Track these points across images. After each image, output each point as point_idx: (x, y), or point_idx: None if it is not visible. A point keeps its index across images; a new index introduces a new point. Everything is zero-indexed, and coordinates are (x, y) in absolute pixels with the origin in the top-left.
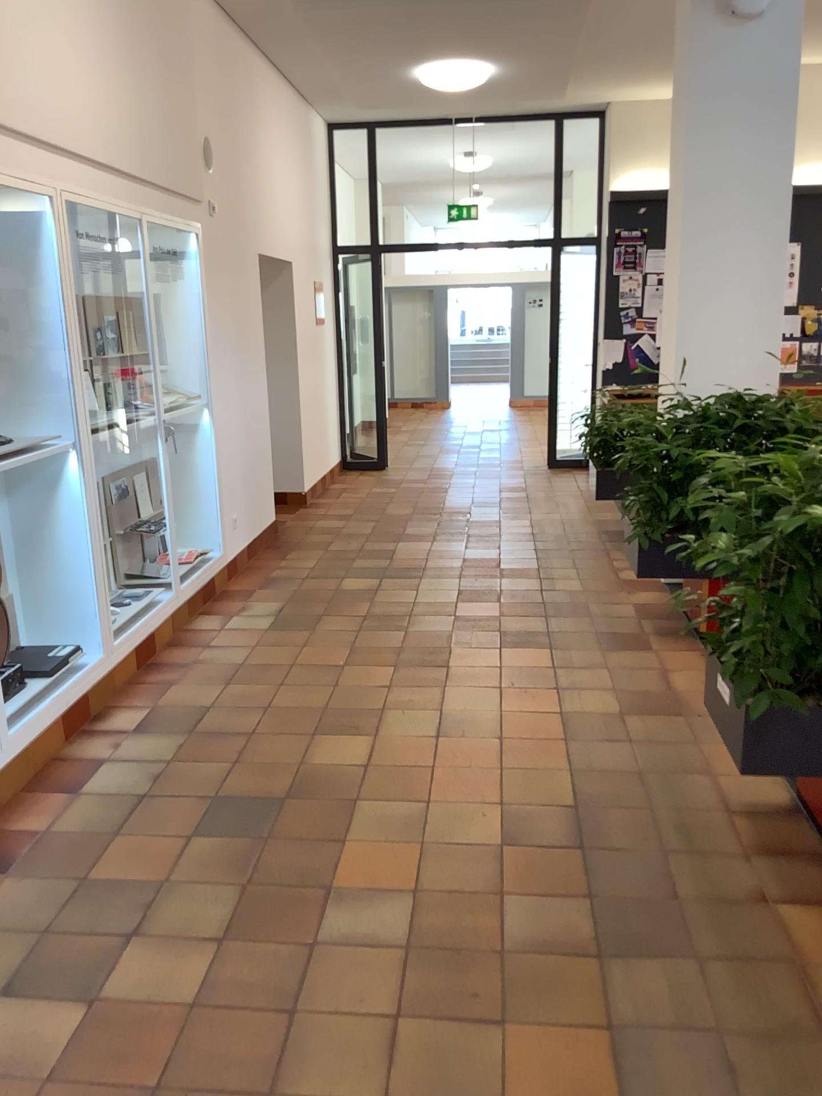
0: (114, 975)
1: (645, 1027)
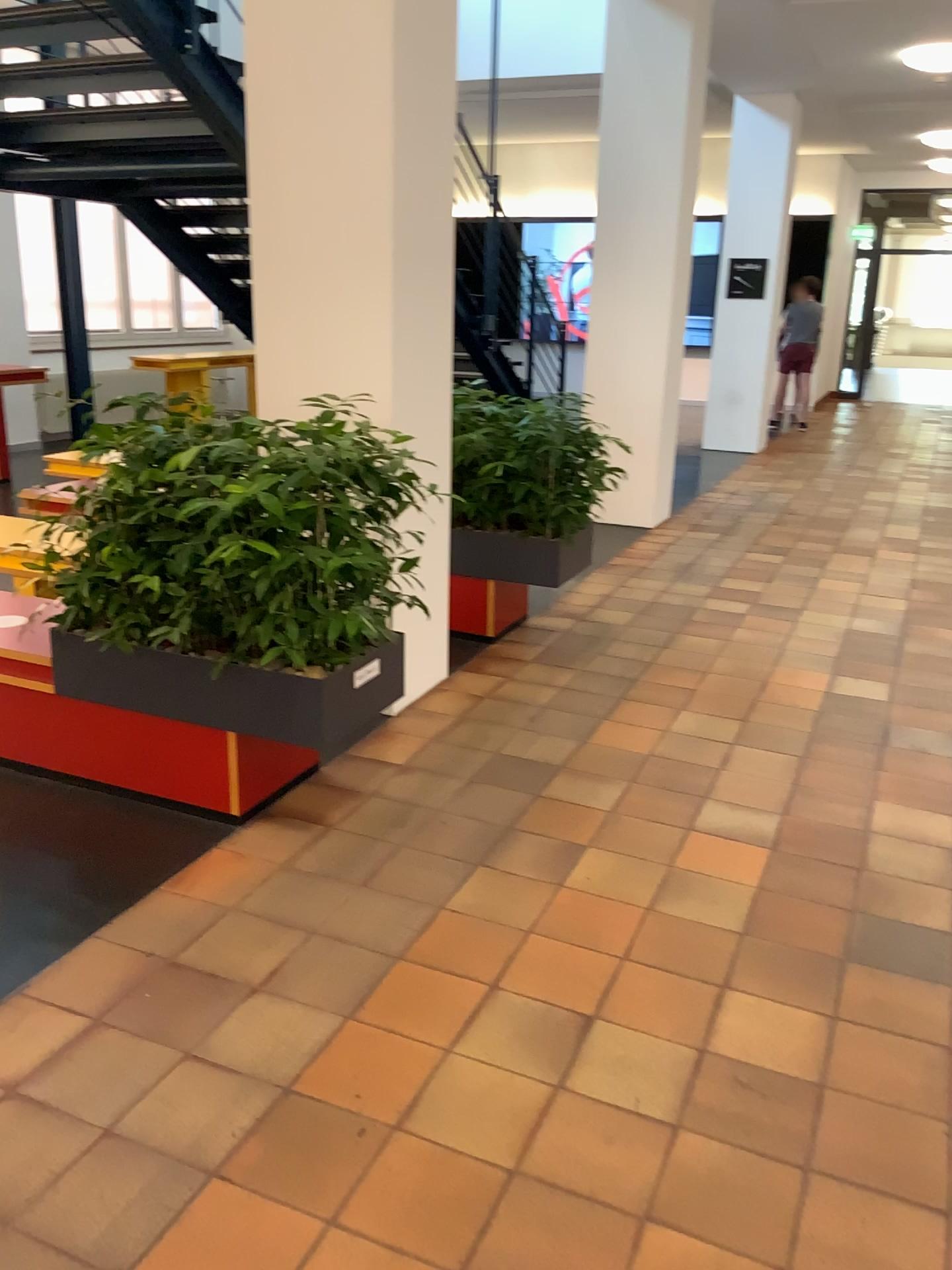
0: (949, 827)
1: (566, 737)
